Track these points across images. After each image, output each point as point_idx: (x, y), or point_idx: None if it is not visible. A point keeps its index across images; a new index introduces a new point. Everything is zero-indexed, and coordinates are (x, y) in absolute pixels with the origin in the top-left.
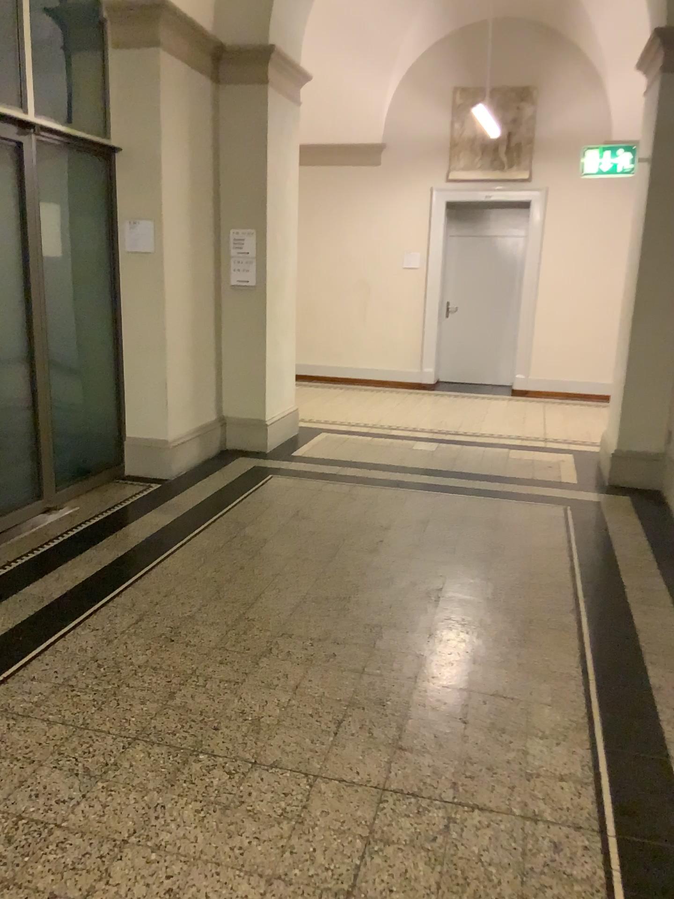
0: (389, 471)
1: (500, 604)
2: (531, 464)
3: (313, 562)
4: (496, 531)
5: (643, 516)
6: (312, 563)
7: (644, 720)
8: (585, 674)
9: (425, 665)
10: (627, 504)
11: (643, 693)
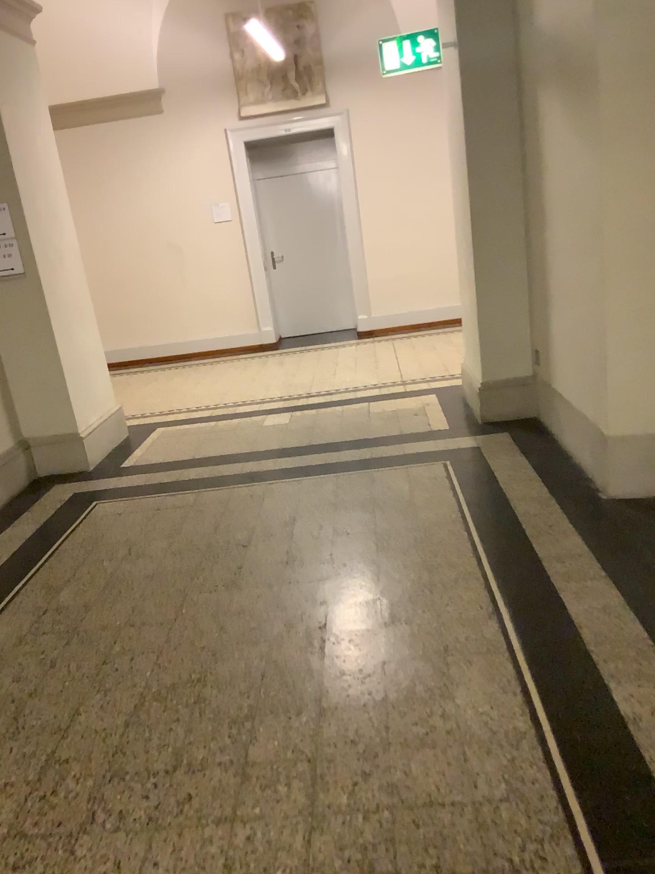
0: (236, 464)
1: (401, 632)
2: (395, 418)
3: (151, 628)
4: (375, 518)
5: (532, 456)
6: (150, 629)
7: (638, 791)
8: (537, 724)
9: (322, 777)
10: (511, 444)
11: (621, 737)
